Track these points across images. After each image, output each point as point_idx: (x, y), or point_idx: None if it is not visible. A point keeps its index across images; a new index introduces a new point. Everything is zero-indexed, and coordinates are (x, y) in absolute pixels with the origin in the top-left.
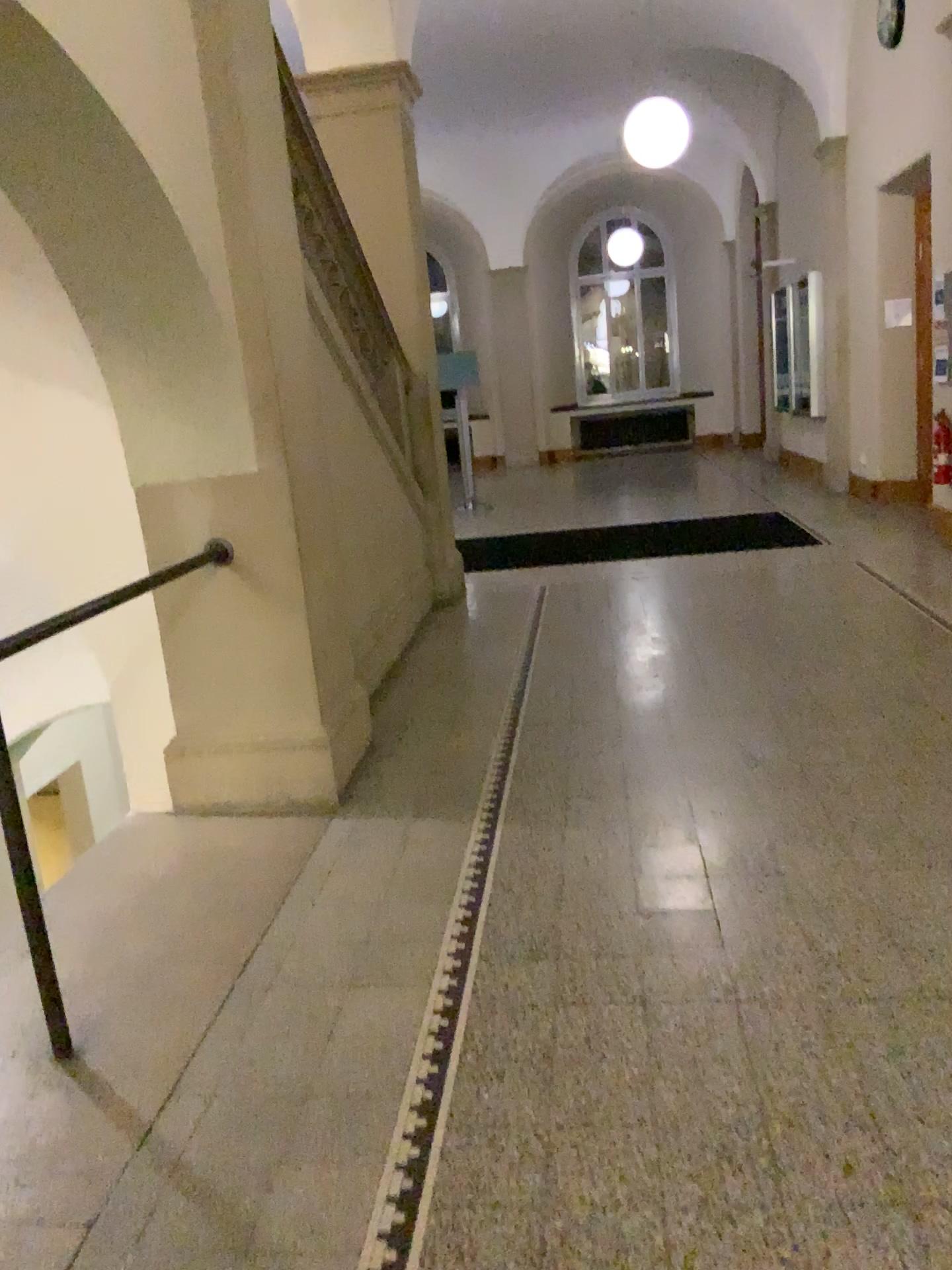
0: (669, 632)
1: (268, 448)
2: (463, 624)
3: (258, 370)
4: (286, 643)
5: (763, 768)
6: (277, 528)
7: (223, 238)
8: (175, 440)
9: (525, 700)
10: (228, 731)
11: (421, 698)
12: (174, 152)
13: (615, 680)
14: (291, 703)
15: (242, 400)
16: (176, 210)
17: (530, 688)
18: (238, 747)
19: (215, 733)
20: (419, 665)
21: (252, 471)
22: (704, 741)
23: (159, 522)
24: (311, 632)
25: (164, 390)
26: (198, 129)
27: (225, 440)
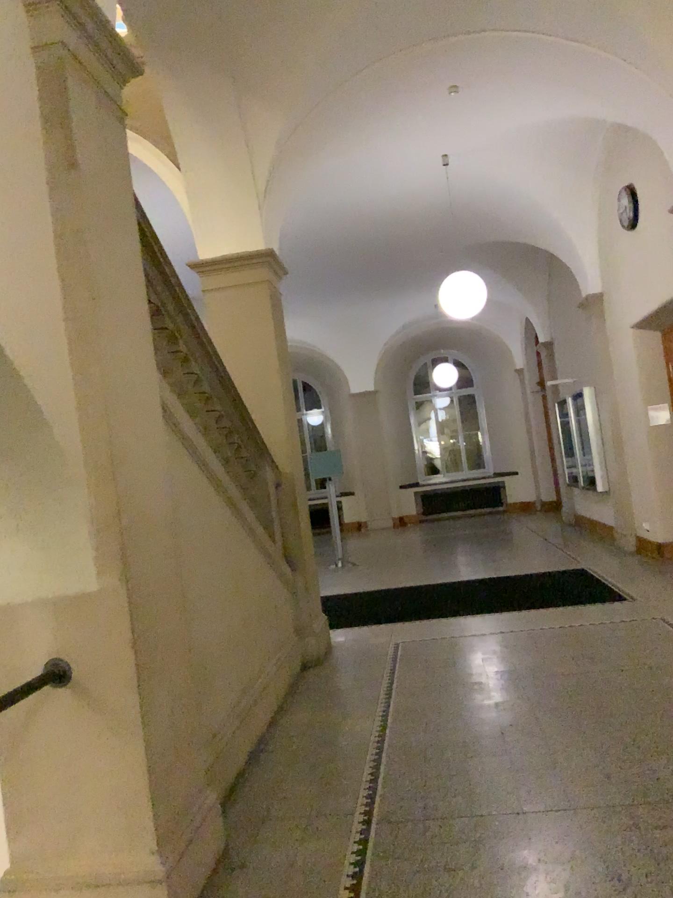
0: (508, 700)
1: (111, 565)
2: (324, 692)
3: (102, 492)
4: (125, 763)
5: (630, 896)
6: (118, 644)
7: (70, 375)
8: (23, 560)
9: (377, 788)
10: (64, 860)
11: (278, 783)
12: (14, 299)
13: (462, 762)
14: (128, 829)
15: (86, 521)
16: (13, 351)
17: (382, 770)
18: (73, 878)
19: (51, 862)
20: (280, 742)
21: (95, 589)
22: (560, 850)
23: (5, 640)
24: (149, 751)
25: (13, 514)
26: (43, 281)
27: (70, 559)
